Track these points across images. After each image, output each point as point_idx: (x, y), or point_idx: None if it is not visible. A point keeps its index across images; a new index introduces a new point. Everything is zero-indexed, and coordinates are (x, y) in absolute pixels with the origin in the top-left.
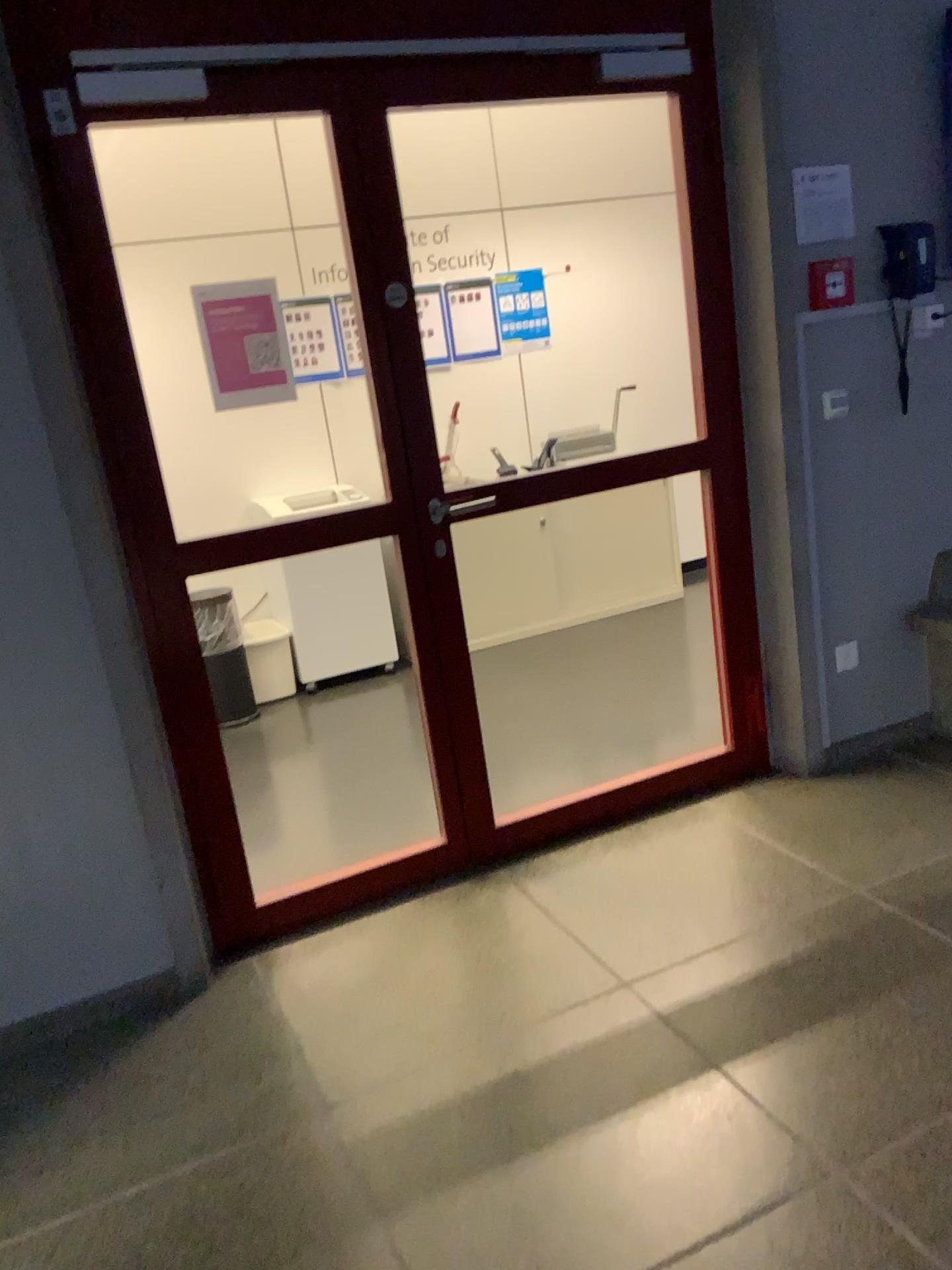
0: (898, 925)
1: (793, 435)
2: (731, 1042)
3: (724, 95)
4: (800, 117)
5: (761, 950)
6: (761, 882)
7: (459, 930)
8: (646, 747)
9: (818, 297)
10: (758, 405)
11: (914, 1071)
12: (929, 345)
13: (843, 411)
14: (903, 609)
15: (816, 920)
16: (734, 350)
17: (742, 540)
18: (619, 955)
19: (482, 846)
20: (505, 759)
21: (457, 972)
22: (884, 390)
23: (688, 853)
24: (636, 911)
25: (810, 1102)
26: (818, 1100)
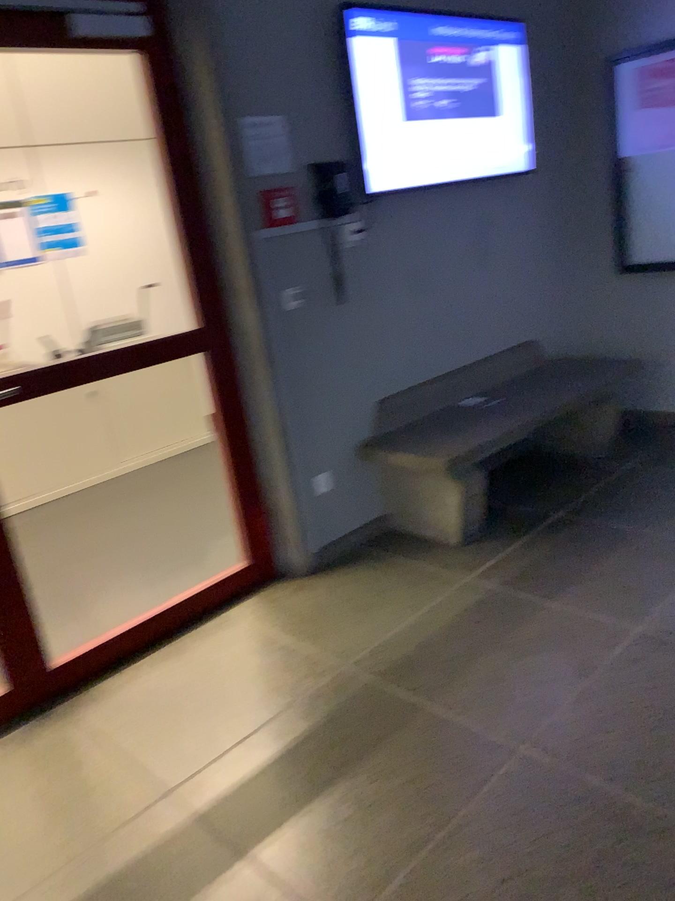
0: (375, 692)
1: (265, 321)
2: (256, 829)
3: (182, 54)
4: (243, 75)
5: (276, 736)
6: (275, 673)
7: (23, 770)
8: (185, 568)
9: (273, 214)
10: (237, 299)
11: (395, 820)
12: (357, 250)
13: (301, 300)
14: (359, 442)
15: (316, 699)
16: (214, 256)
17: (237, 404)
18: (163, 765)
19: (43, 687)
20: (67, 598)
21: (19, 815)
22: (329, 284)
23: (218, 658)
24: (177, 719)
25: (319, 871)
26: (326, 867)
